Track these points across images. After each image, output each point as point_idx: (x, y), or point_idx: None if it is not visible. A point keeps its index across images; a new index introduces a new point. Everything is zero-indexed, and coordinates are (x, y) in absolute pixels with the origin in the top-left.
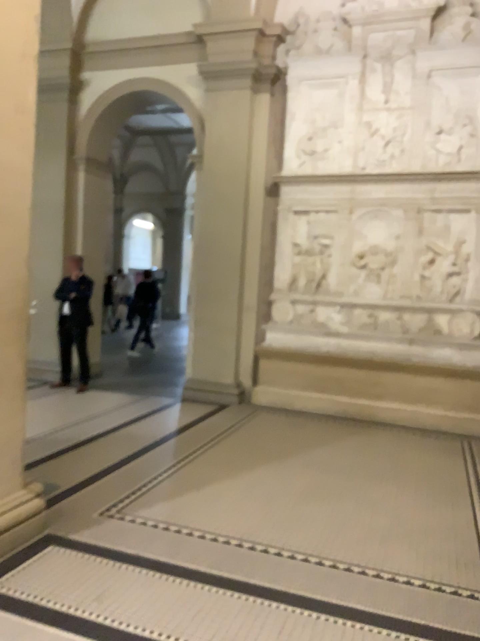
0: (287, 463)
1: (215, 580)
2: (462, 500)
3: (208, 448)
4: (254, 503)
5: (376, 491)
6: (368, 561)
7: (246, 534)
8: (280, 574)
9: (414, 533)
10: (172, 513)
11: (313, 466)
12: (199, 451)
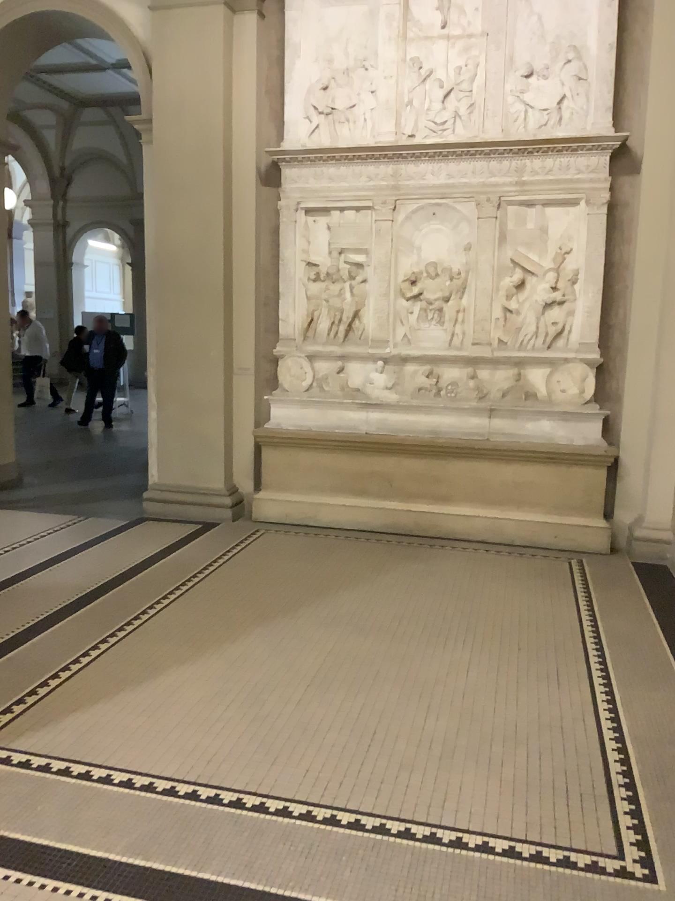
0: (296, 622)
1: (128, 890)
2: (575, 669)
3: (168, 605)
4: (228, 708)
5: (436, 666)
6: (416, 814)
7: (204, 775)
8: (255, 860)
9: (497, 743)
10: (79, 740)
11: (337, 625)
12: (150, 612)
